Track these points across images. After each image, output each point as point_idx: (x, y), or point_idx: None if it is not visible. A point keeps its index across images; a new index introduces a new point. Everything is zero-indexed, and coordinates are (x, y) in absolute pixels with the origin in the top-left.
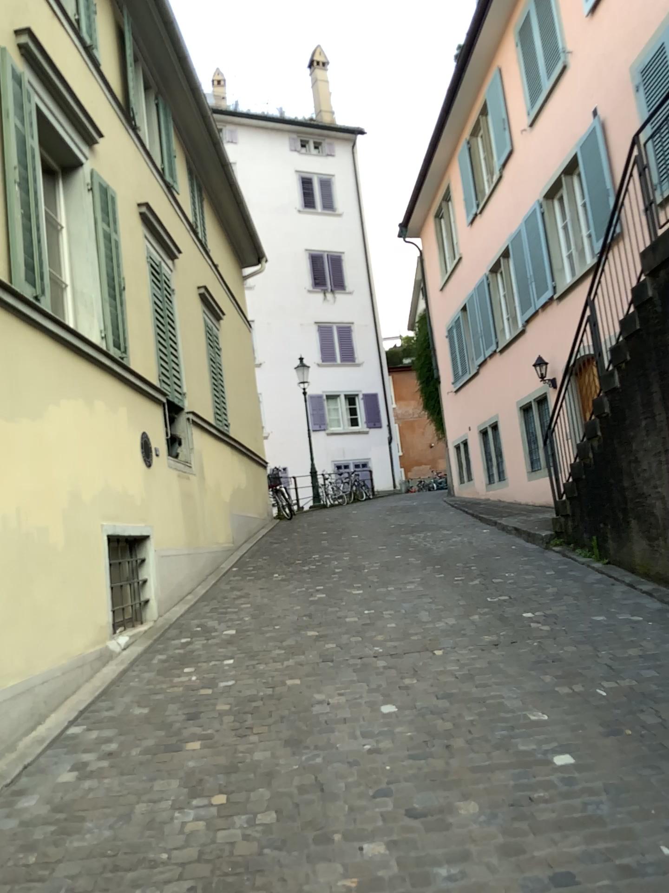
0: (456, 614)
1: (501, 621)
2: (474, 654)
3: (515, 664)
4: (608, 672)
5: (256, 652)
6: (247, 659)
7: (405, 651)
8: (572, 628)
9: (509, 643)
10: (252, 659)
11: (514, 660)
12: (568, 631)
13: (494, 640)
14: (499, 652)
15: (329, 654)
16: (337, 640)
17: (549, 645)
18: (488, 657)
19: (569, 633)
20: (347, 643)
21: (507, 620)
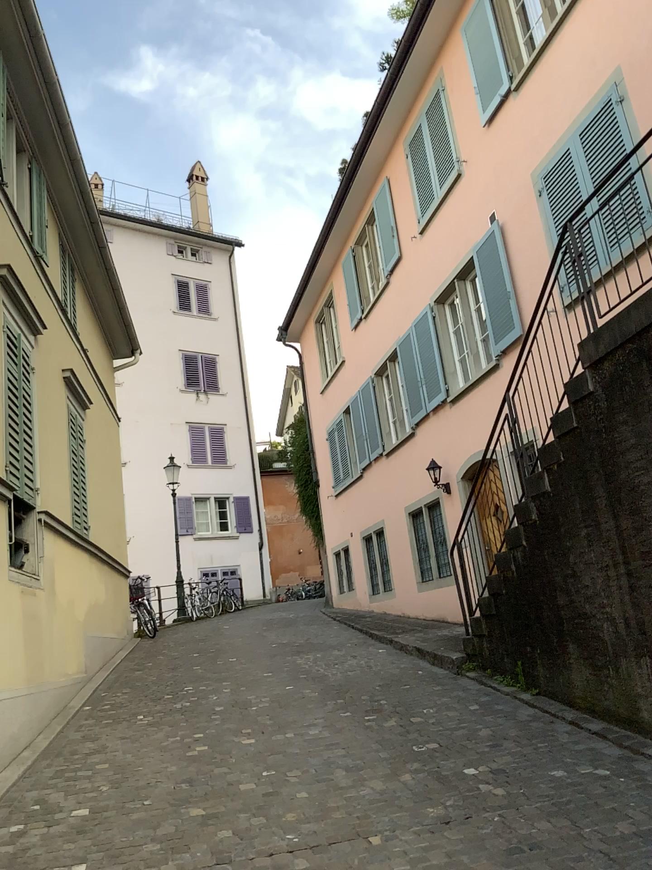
0: (383, 774)
1: (443, 784)
2: (426, 843)
3: (485, 860)
4: (612, 869)
5: (119, 849)
6: (107, 867)
7: (329, 841)
8: (536, 793)
9: (464, 822)
10: (114, 866)
11: (482, 853)
12: (532, 799)
13: (443, 816)
14: (456, 837)
15: (225, 851)
16: (233, 823)
17: (517, 824)
18: (445, 848)
19: (534, 801)
20: (248, 828)
21: (449, 782)
